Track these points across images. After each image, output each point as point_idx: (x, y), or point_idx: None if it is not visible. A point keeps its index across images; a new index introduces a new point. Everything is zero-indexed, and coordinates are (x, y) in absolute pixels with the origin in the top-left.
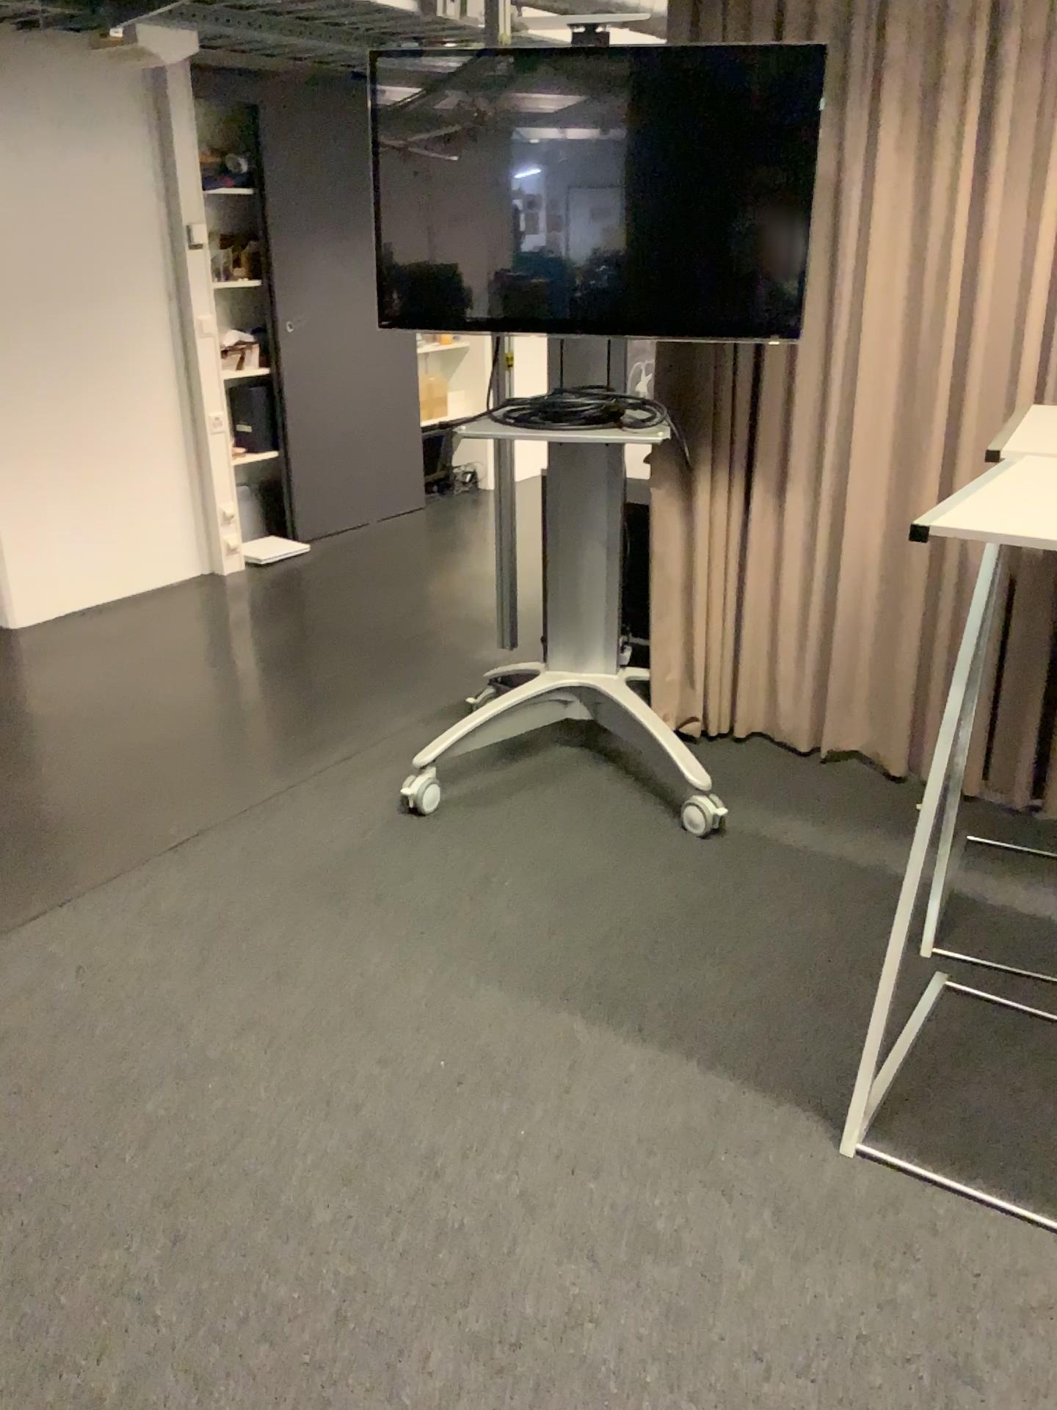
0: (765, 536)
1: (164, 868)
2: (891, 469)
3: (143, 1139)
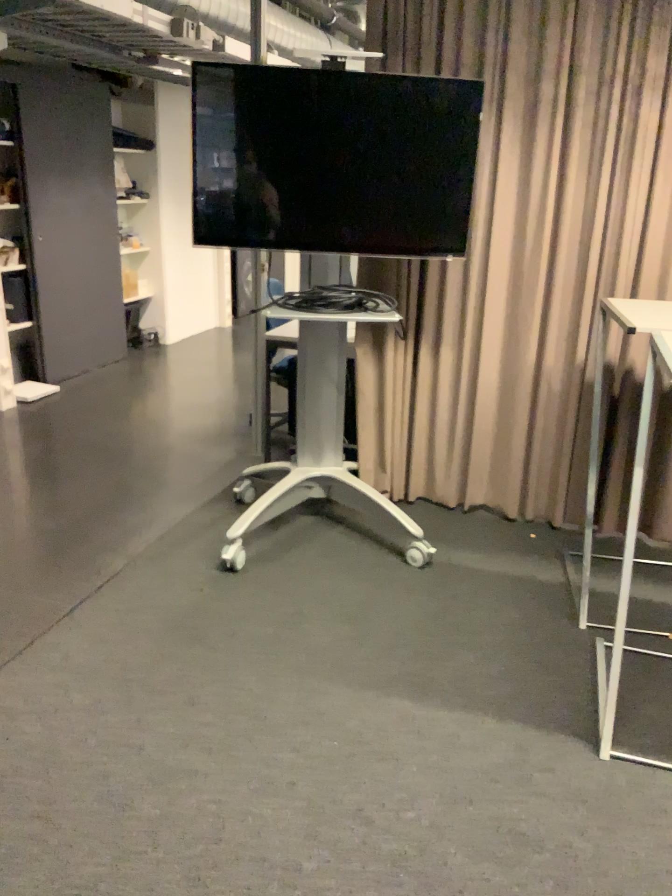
0: (427, 376)
1: (67, 630)
2: (504, 334)
3: (153, 835)
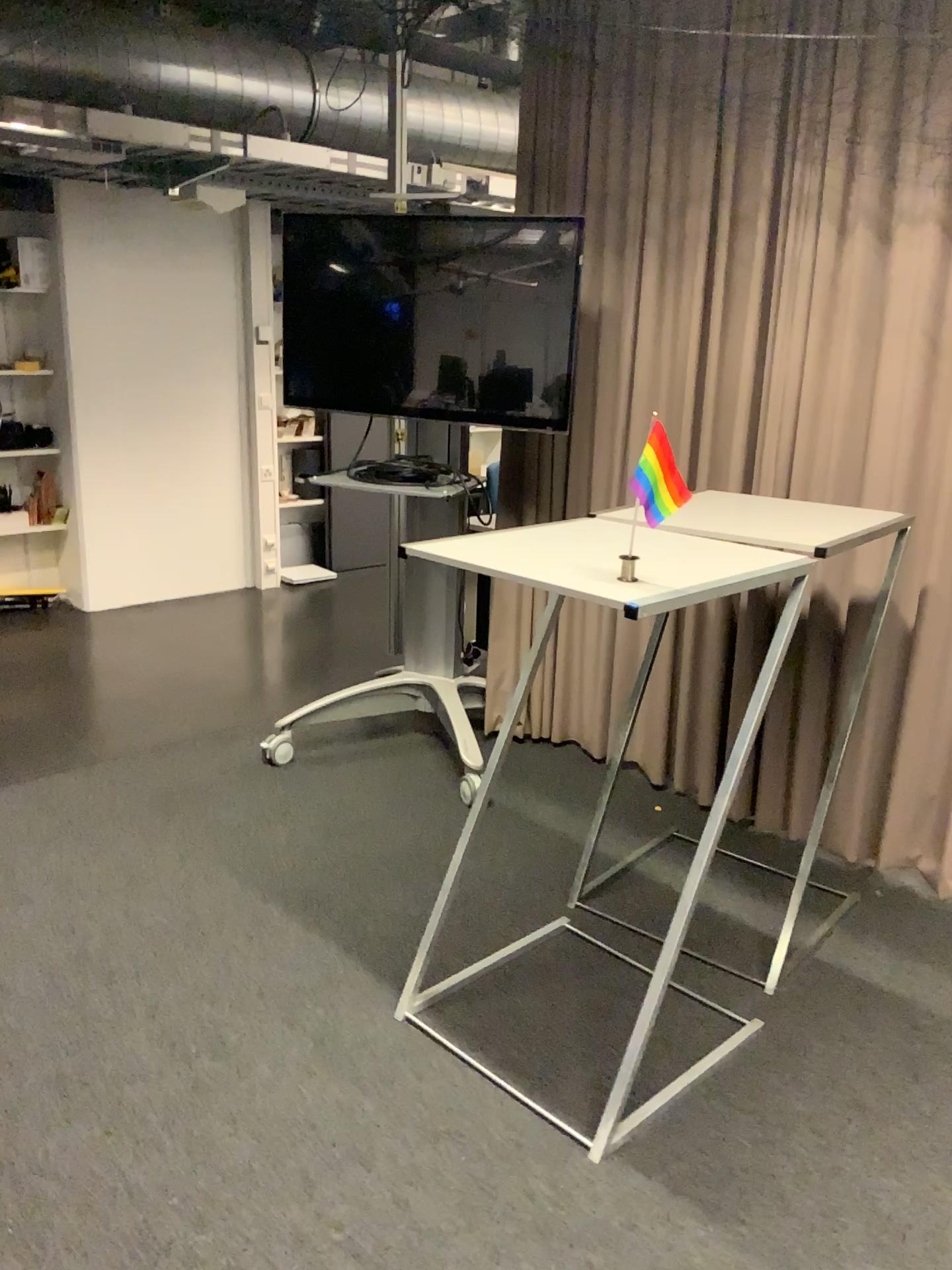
0: None
1: (75, 775)
2: None
3: None
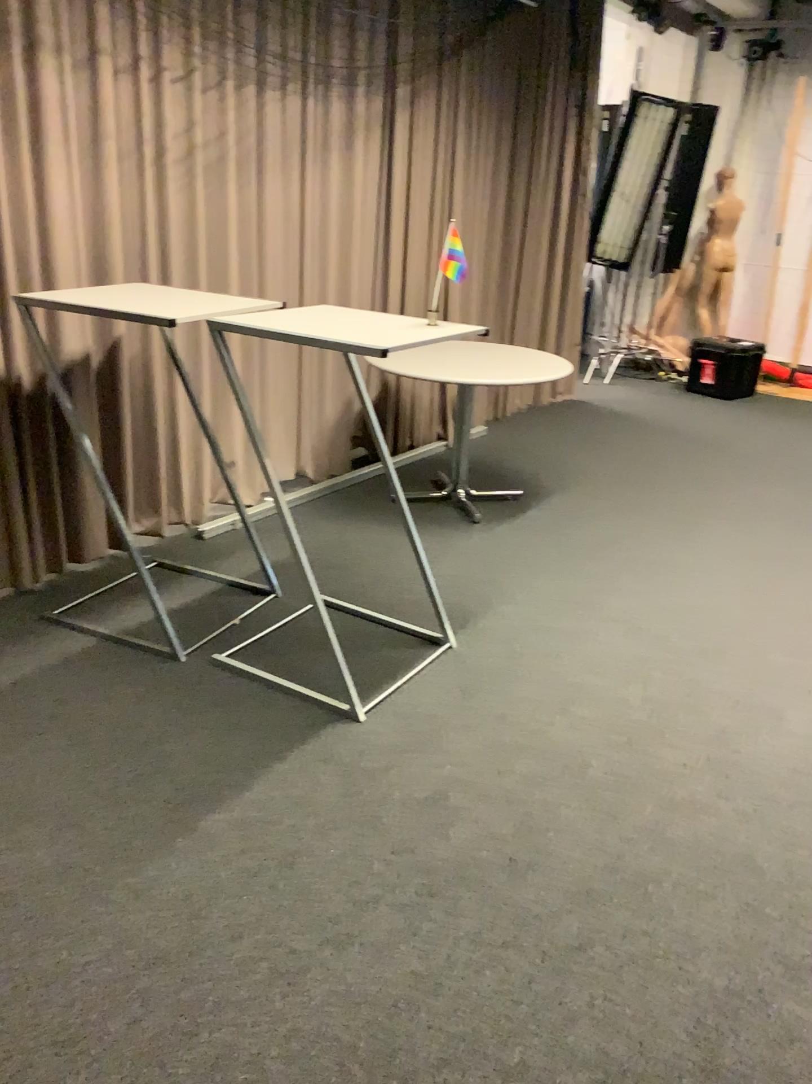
0: None
1: None
2: None
3: None
